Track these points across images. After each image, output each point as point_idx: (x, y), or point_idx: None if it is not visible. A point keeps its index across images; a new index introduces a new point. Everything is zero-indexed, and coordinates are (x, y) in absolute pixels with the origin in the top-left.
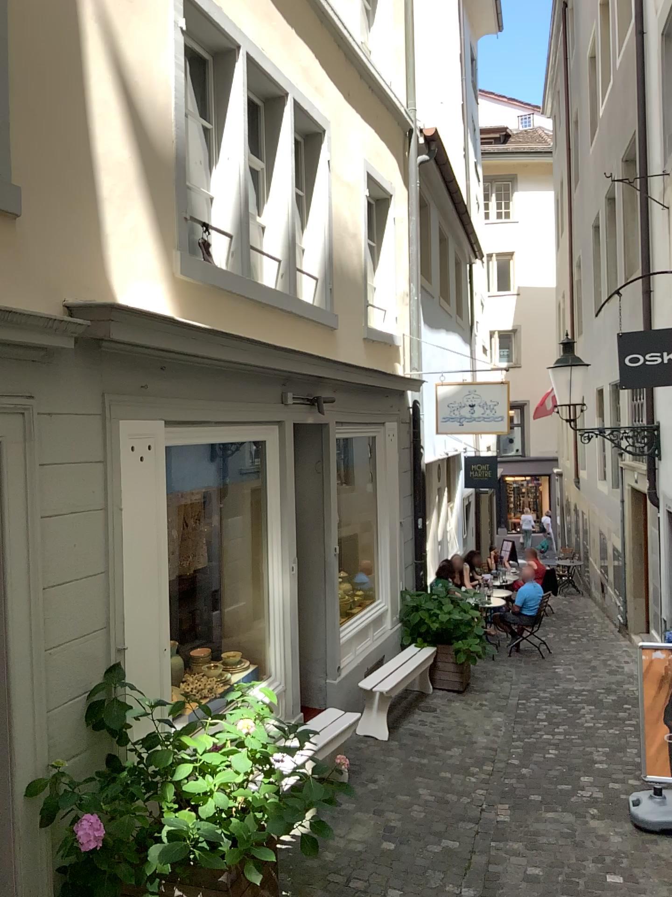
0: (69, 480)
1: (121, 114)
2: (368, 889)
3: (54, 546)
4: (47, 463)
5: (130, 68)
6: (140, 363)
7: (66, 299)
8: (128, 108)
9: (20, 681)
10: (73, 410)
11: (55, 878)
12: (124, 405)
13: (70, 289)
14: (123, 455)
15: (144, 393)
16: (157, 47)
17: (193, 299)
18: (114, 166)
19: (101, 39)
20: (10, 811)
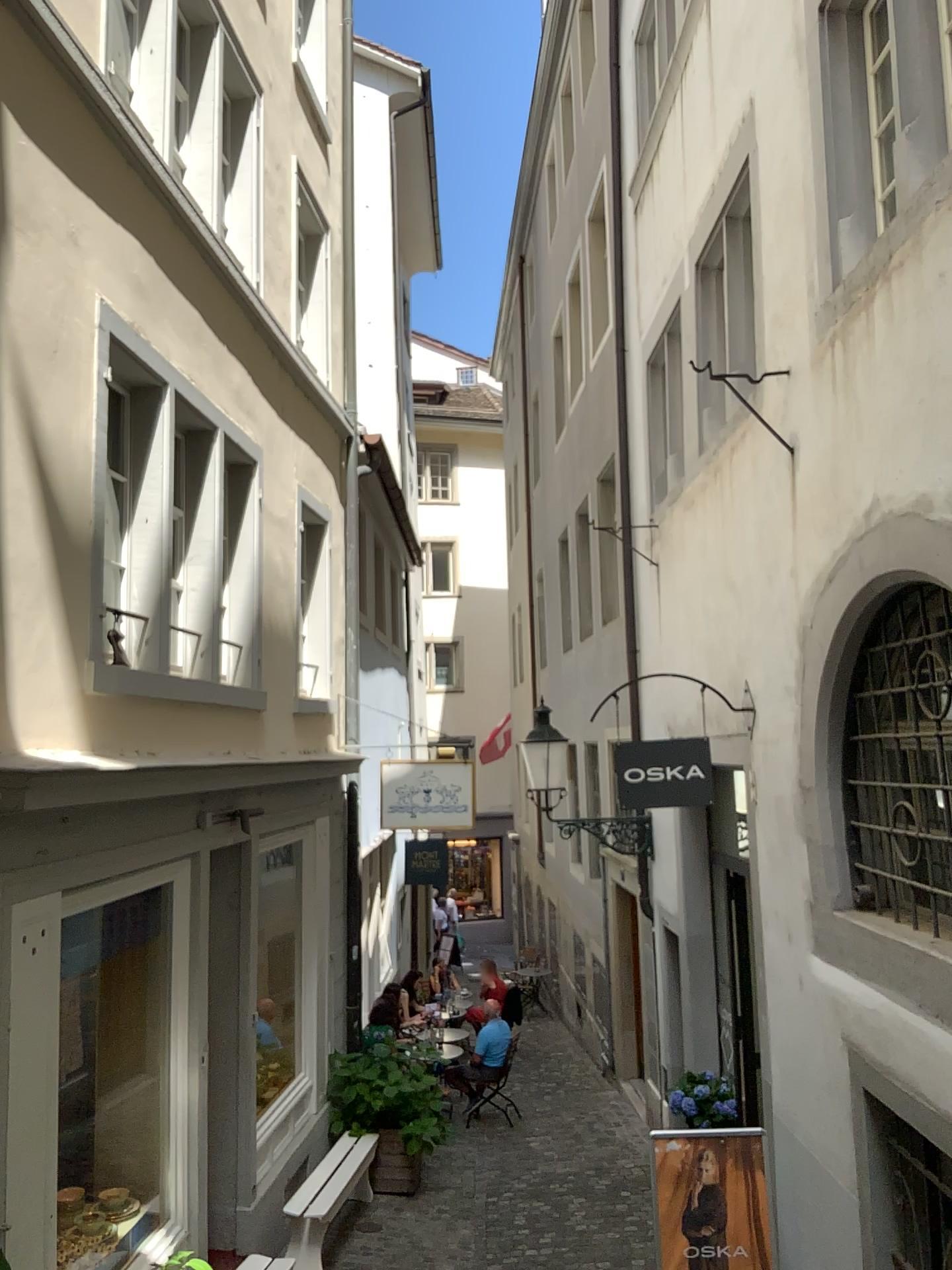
0: None
1: (37, 502)
2: None
3: None
4: None
5: (50, 442)
6: (43, 819)
7: None
8: (46, 492)
9: None
10: None
11: None
12: (22, 883)
13: None
14: (16, 952)
15: (44, 858)
16: (81, 408)
17: (105, 718)
18: (27, 570)
19: (22, 418)
20: None
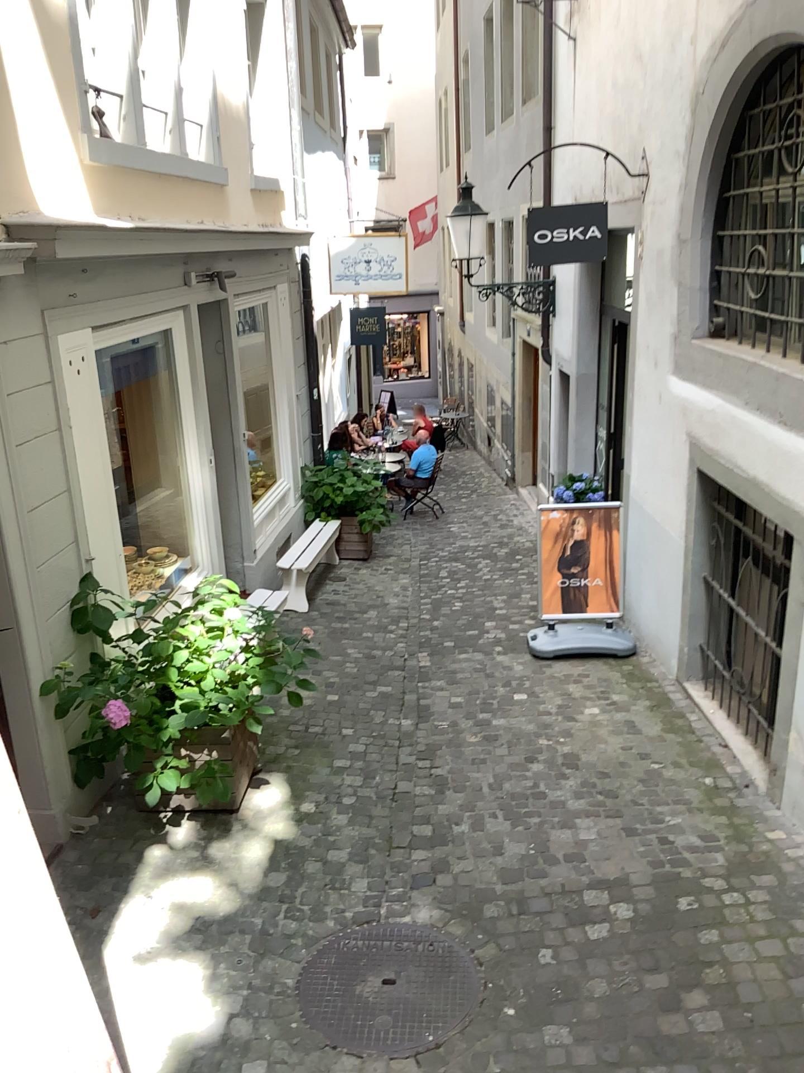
0: (31, 407)
1: None
2: (324, 732)
3: (28, 473)
4: (12, 393)
5: None
6: (67, 269)
7: (2, 216)
8: None
9: (24, 598)
10: (23, 334)
11: (75, 757)
12: (61, 319)
13: (2, 202)
14: (66, 372)
15: (73, 301)
16: None
17: (101, 186)
18: (17, 43)
19: None
20: (31, 708)
